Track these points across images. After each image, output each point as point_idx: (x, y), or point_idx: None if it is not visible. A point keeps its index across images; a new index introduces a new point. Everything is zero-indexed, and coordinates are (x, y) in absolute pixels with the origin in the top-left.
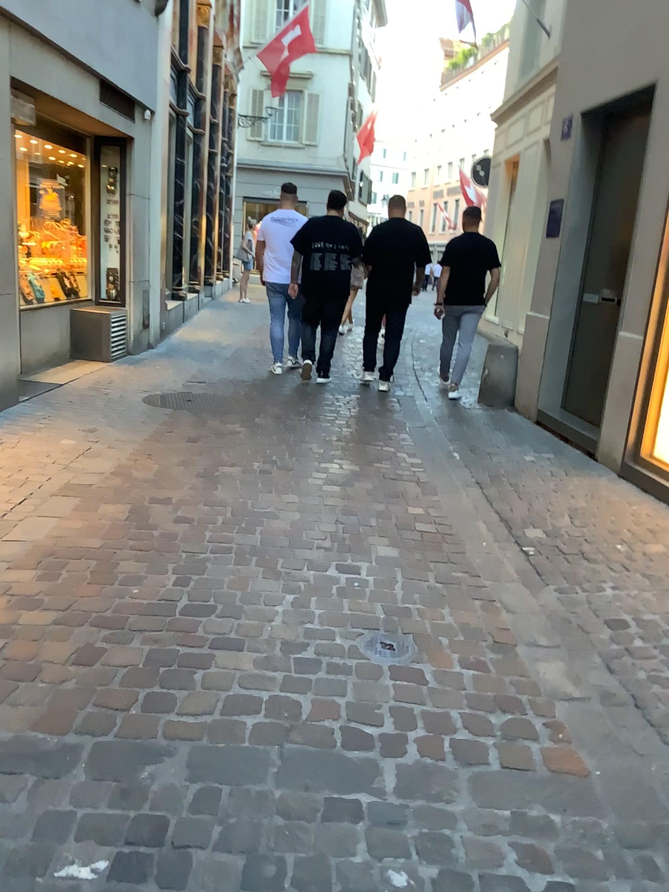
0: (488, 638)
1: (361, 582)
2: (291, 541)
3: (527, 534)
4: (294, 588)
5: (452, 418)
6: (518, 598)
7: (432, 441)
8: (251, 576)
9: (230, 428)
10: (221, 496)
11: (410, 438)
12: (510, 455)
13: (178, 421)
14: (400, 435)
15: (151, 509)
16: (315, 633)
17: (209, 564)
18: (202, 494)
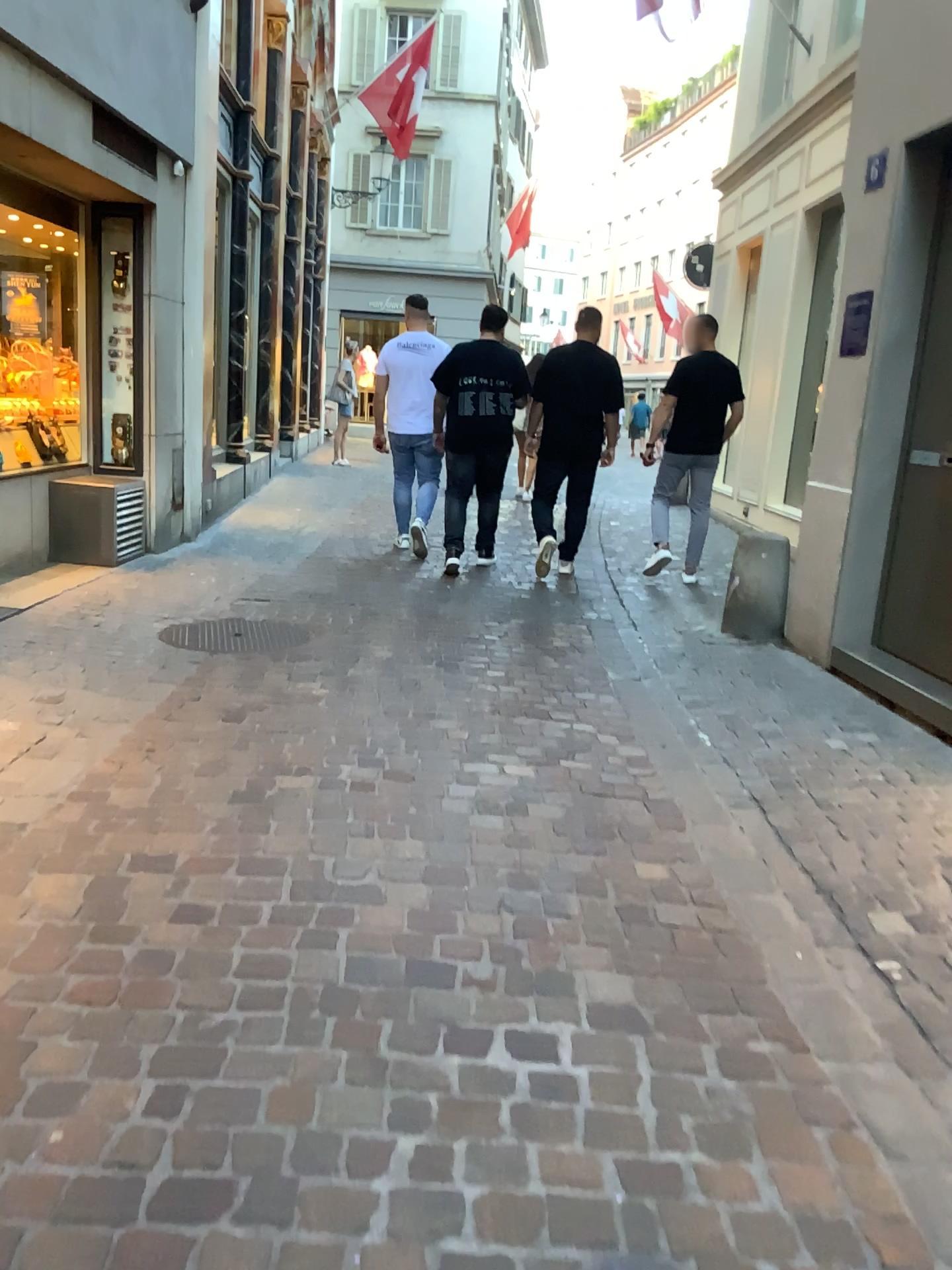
0: (870, 1259)
1: (562, 1082)
2: (410, 965)
3: (879, 928)
4: (417, 1105)
5: (685, 663)
6: (903, 1113)
7: (658, 710)
8: (322, 1074)
9: (304, 692)
10: (276, 848)
11: (619, 705)
12: (797, 735)
13: (215, 677)
14: (602, 701)
15: (132, 888)
16: (466, 1265)
17: (233, 1039)
18: (239, 847)
